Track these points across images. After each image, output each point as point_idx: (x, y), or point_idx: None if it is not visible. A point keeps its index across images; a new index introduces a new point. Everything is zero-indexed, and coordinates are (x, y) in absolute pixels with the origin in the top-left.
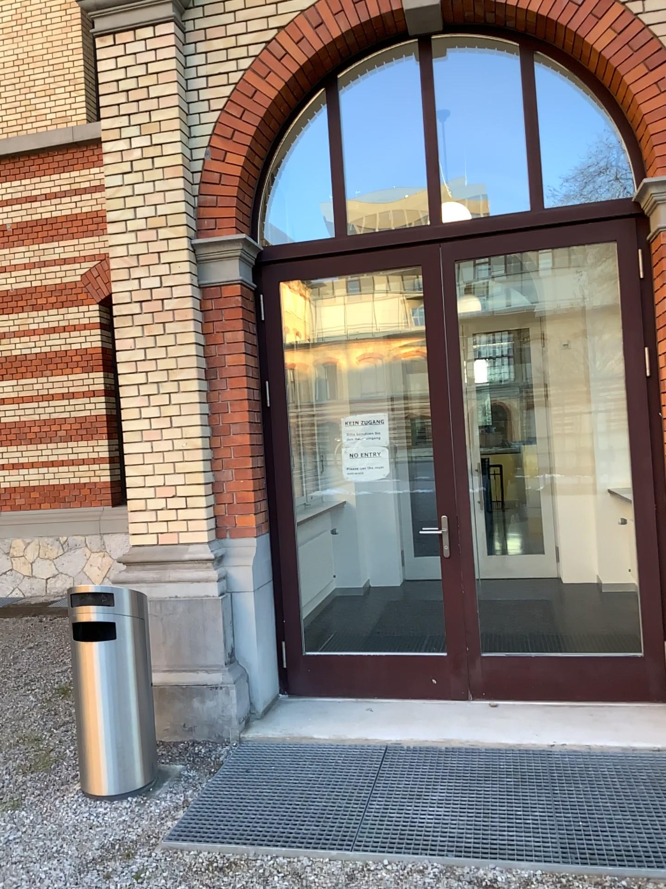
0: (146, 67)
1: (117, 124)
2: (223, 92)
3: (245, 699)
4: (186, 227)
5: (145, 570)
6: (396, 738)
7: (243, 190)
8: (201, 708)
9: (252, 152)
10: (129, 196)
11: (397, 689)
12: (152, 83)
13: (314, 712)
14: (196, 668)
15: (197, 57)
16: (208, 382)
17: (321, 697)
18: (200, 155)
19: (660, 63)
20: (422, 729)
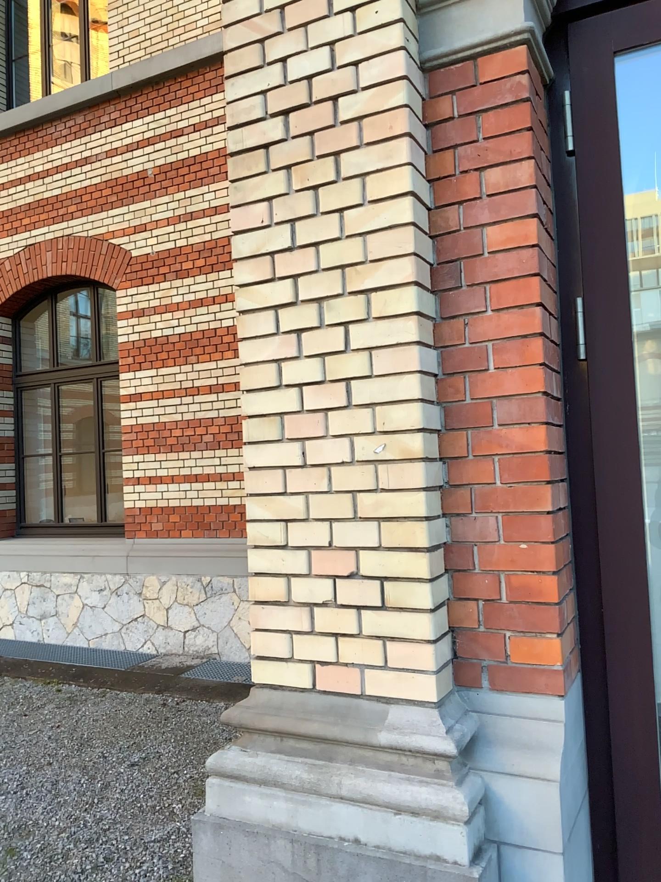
0: None
1: None
2: None
3: None
4: None
5: (282, 753)
6: None
7: None
8: None
9: None
10: None
11: None
12: None
13: None
14: None
15: None
16: (441, 295)
17: None
18: None
19: None
20: None
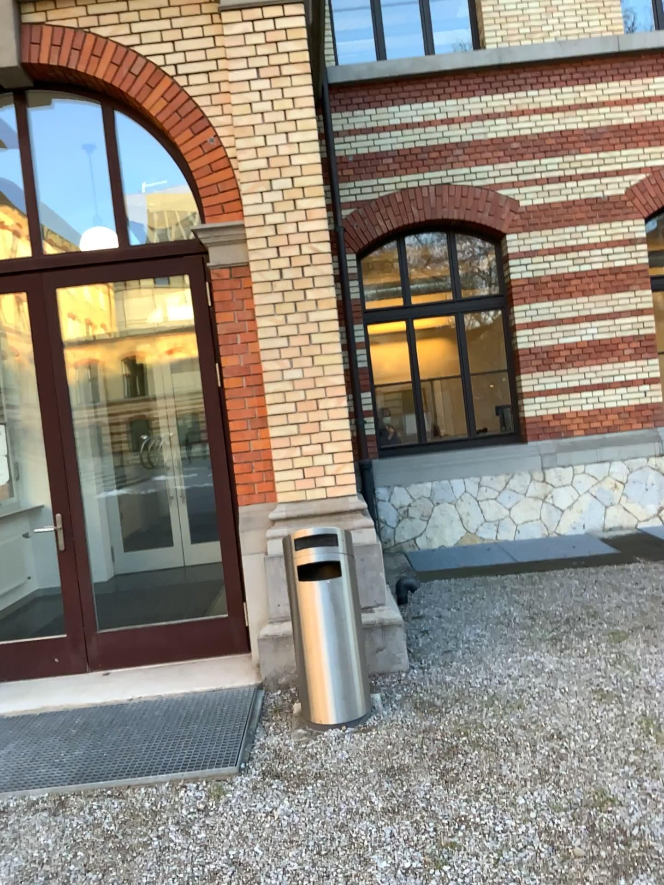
0: None
1: None
2: None
3: None
4: None
5: None
6: None
7: None
8: None
9: None
10: None
11: (24, 671)
12: None
13: None
14: None
15: None
16: None
17: None
18: None
19: (203, 130)
20: (25, 701)
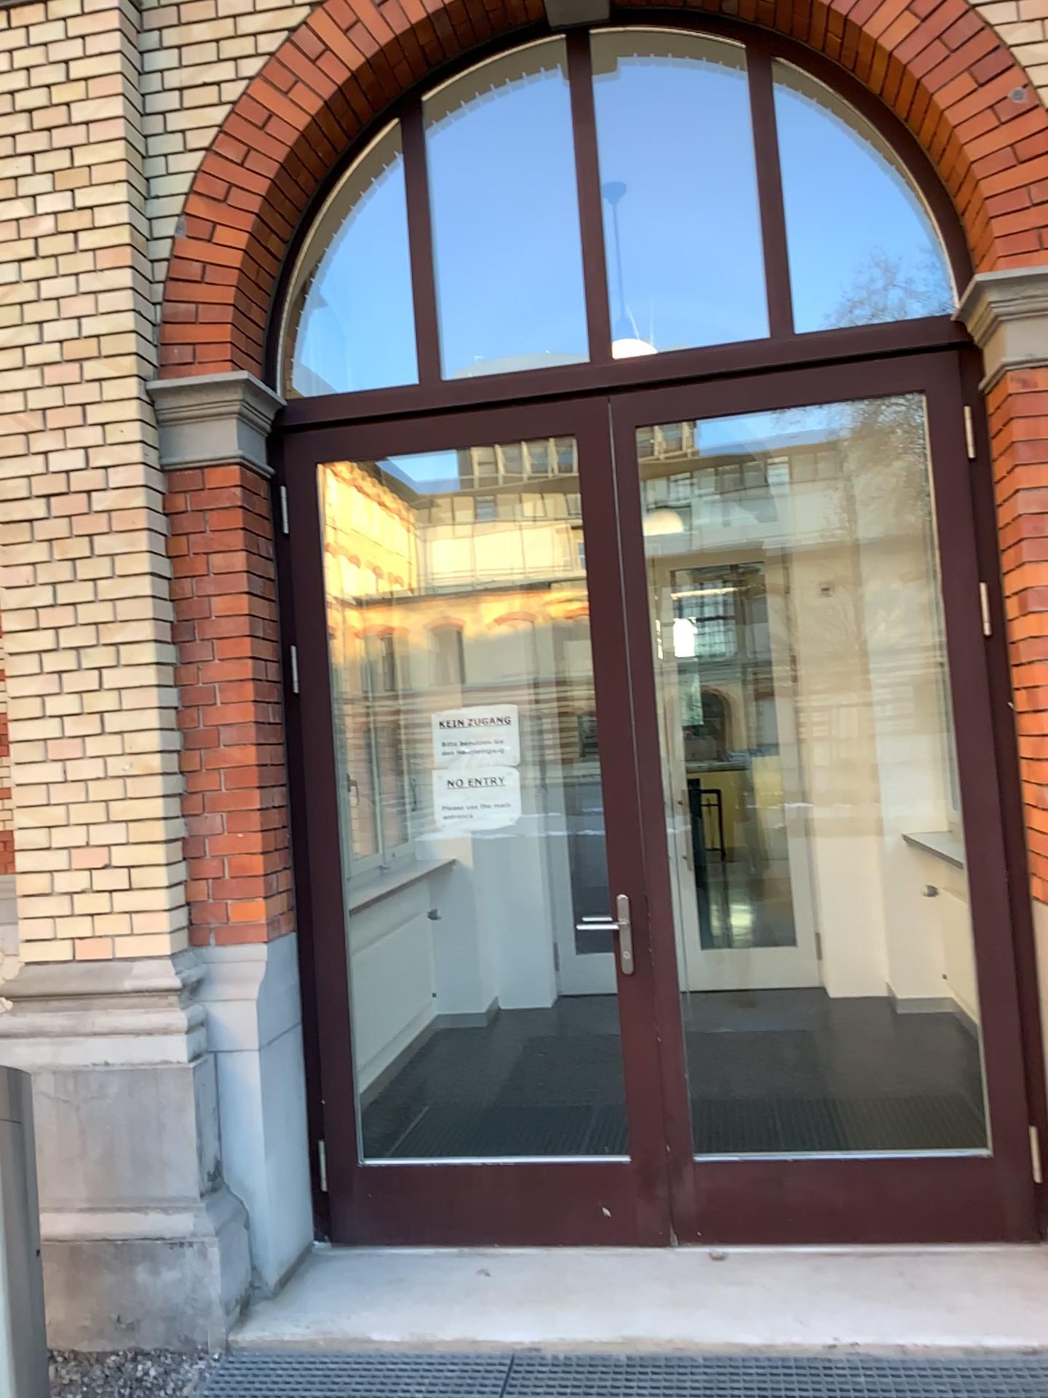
0: (66, 68)
1: (10, 172)
2: (210, 115)
3: (240, 1259)
4: (137, 360)
5: (48, 1011)
6: (530, 1340)
7: (248, 295)
8: (151, 1283)
9: (263, 227)
10: (30, 301)
11: (535, 1228)
12: (77, 97)
13: (377, 1280)
14: (145, 1201)
15: (162, 51)
16: (176, 647)
17: (393, 1245)
18: (165, 229)
19: (999, 72)
20: (580, 1318)
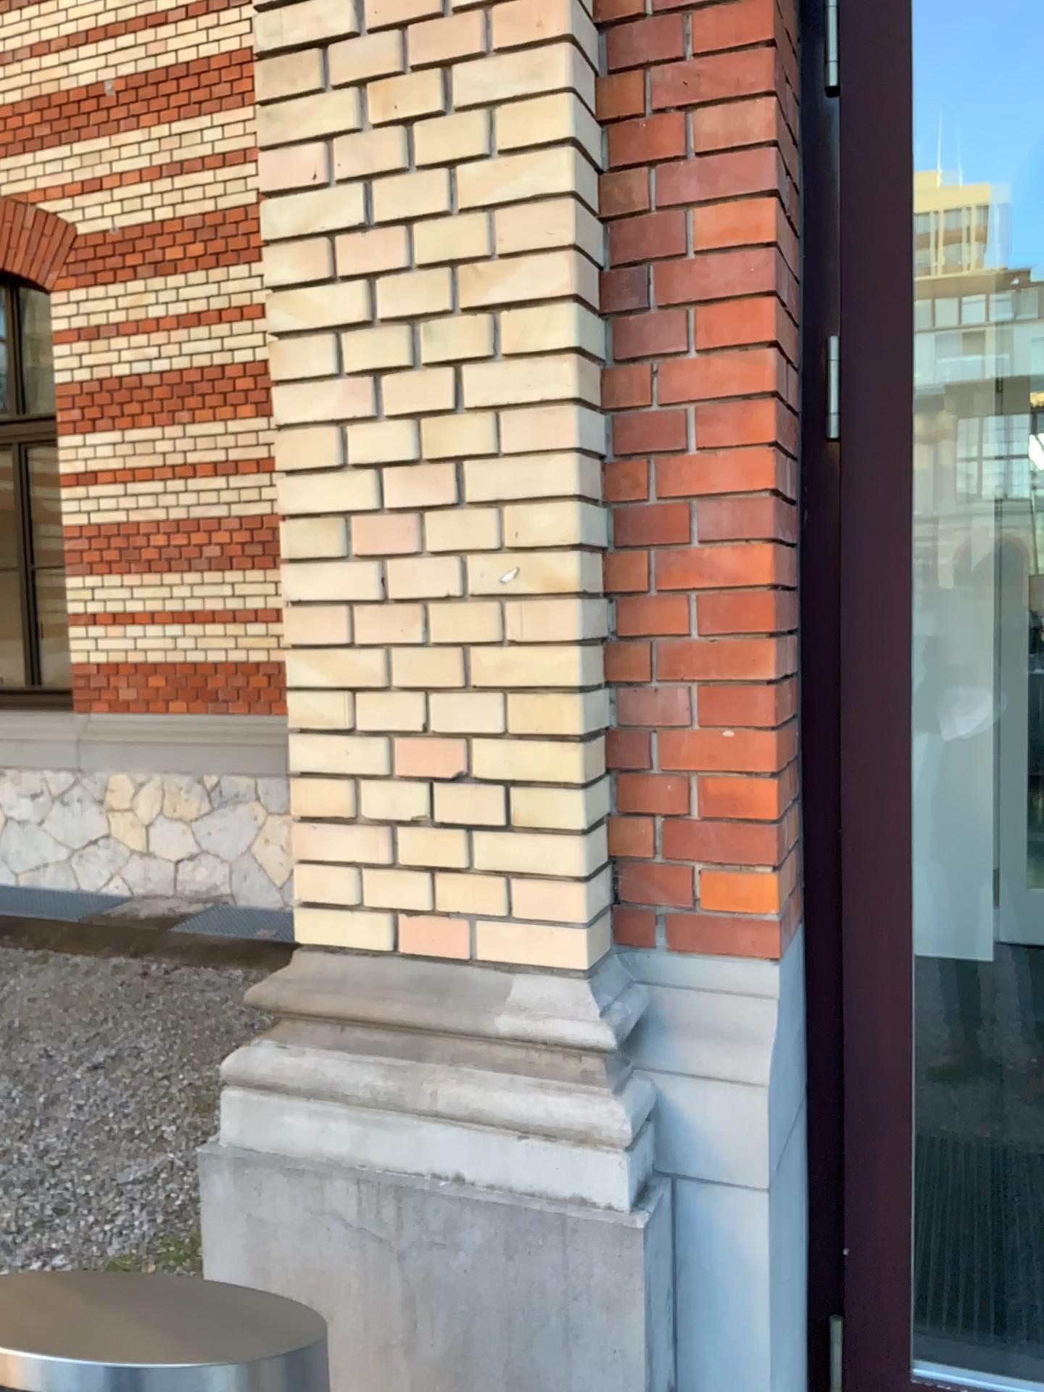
0: None
1: None
2: None
3: None
4: None
5: (343, 1051)
6: None
7: None
8: None
9: None
10: None
11: None
12: None
13: None
14: None
15: None
16: (615, 321)
17: None
18: None
19: None
20: None
